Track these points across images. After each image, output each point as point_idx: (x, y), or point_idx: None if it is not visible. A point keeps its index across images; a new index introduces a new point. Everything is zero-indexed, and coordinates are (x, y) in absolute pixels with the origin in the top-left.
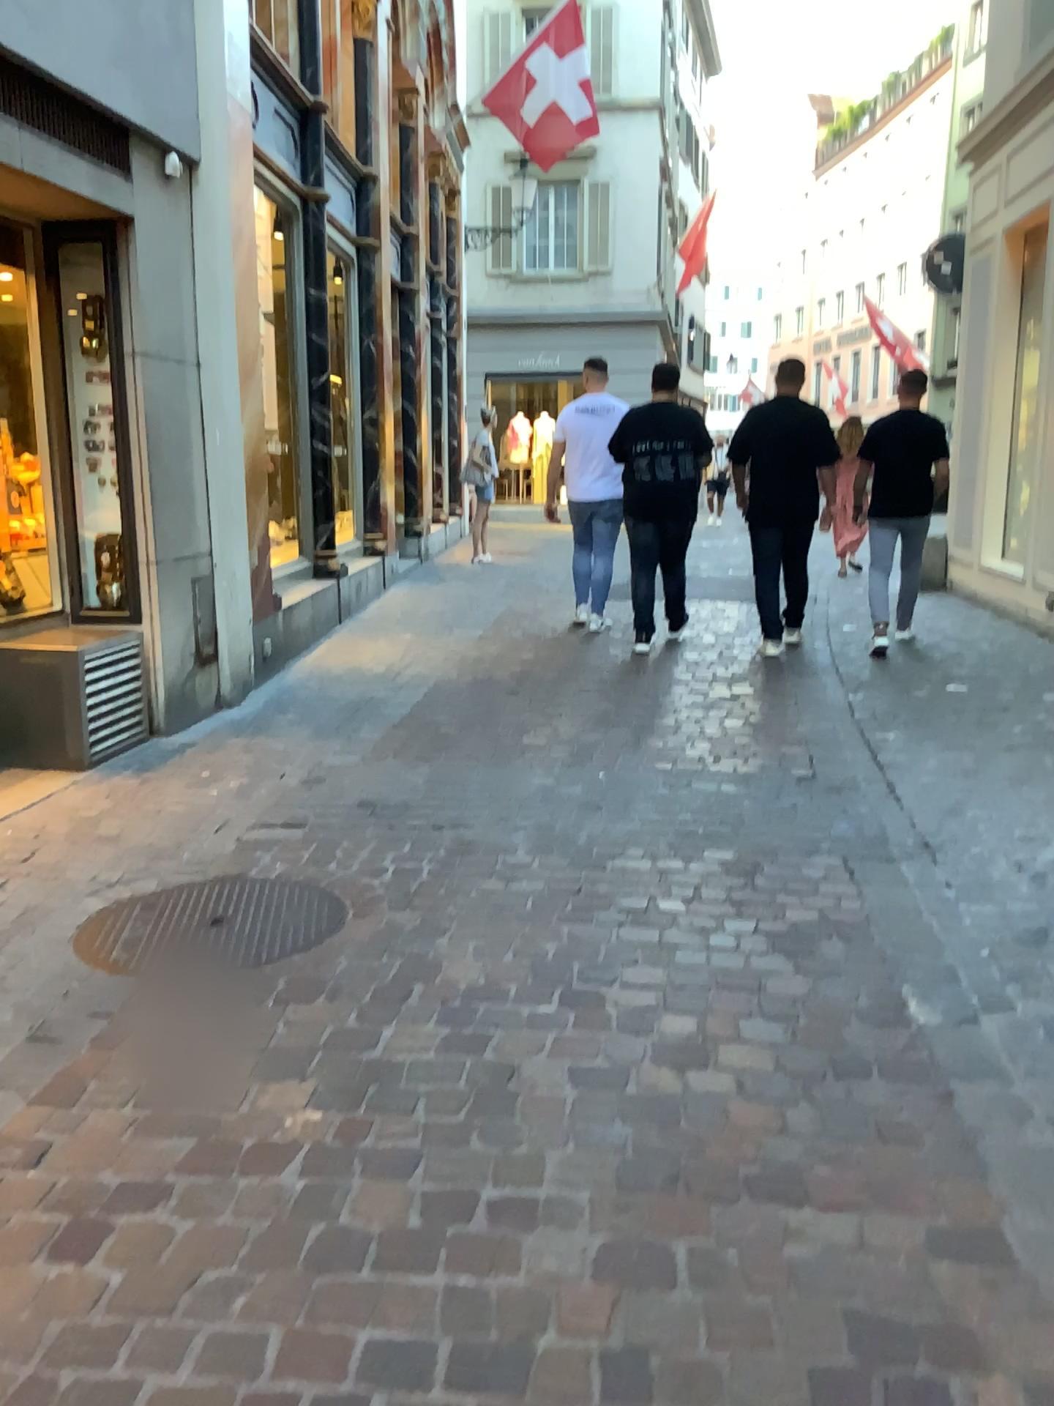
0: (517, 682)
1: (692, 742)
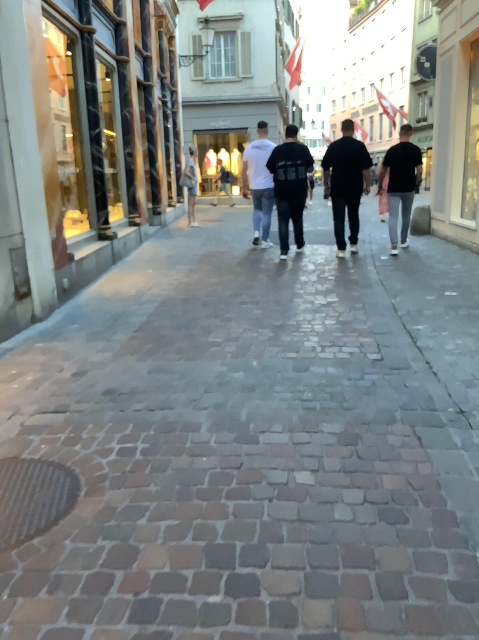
0: (205, 301)
1: (307, 341)
